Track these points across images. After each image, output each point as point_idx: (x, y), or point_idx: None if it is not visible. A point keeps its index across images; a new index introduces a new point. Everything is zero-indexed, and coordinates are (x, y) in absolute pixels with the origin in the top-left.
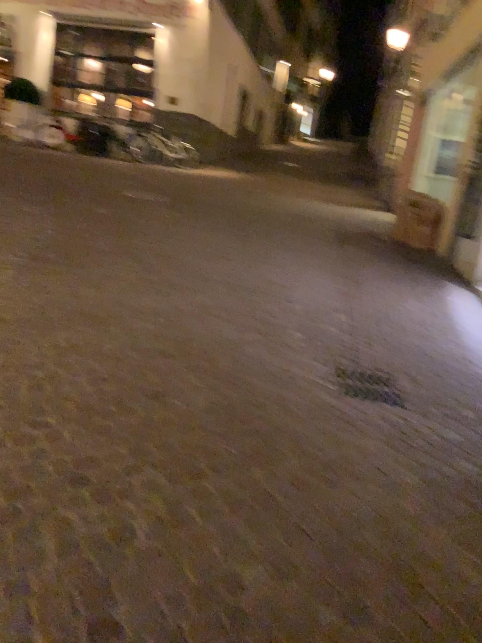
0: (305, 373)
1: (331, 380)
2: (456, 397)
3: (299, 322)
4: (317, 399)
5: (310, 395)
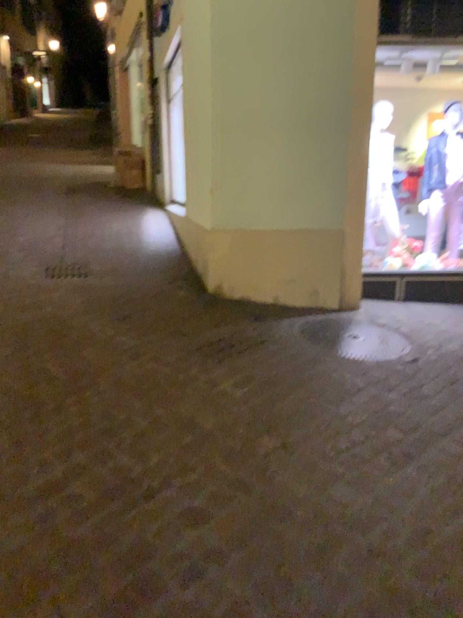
0: (19, 271)
1: (39, 272)
2: (125, 265)
3: (20, 246)
4: (24, 281)
5: (20, 280)
